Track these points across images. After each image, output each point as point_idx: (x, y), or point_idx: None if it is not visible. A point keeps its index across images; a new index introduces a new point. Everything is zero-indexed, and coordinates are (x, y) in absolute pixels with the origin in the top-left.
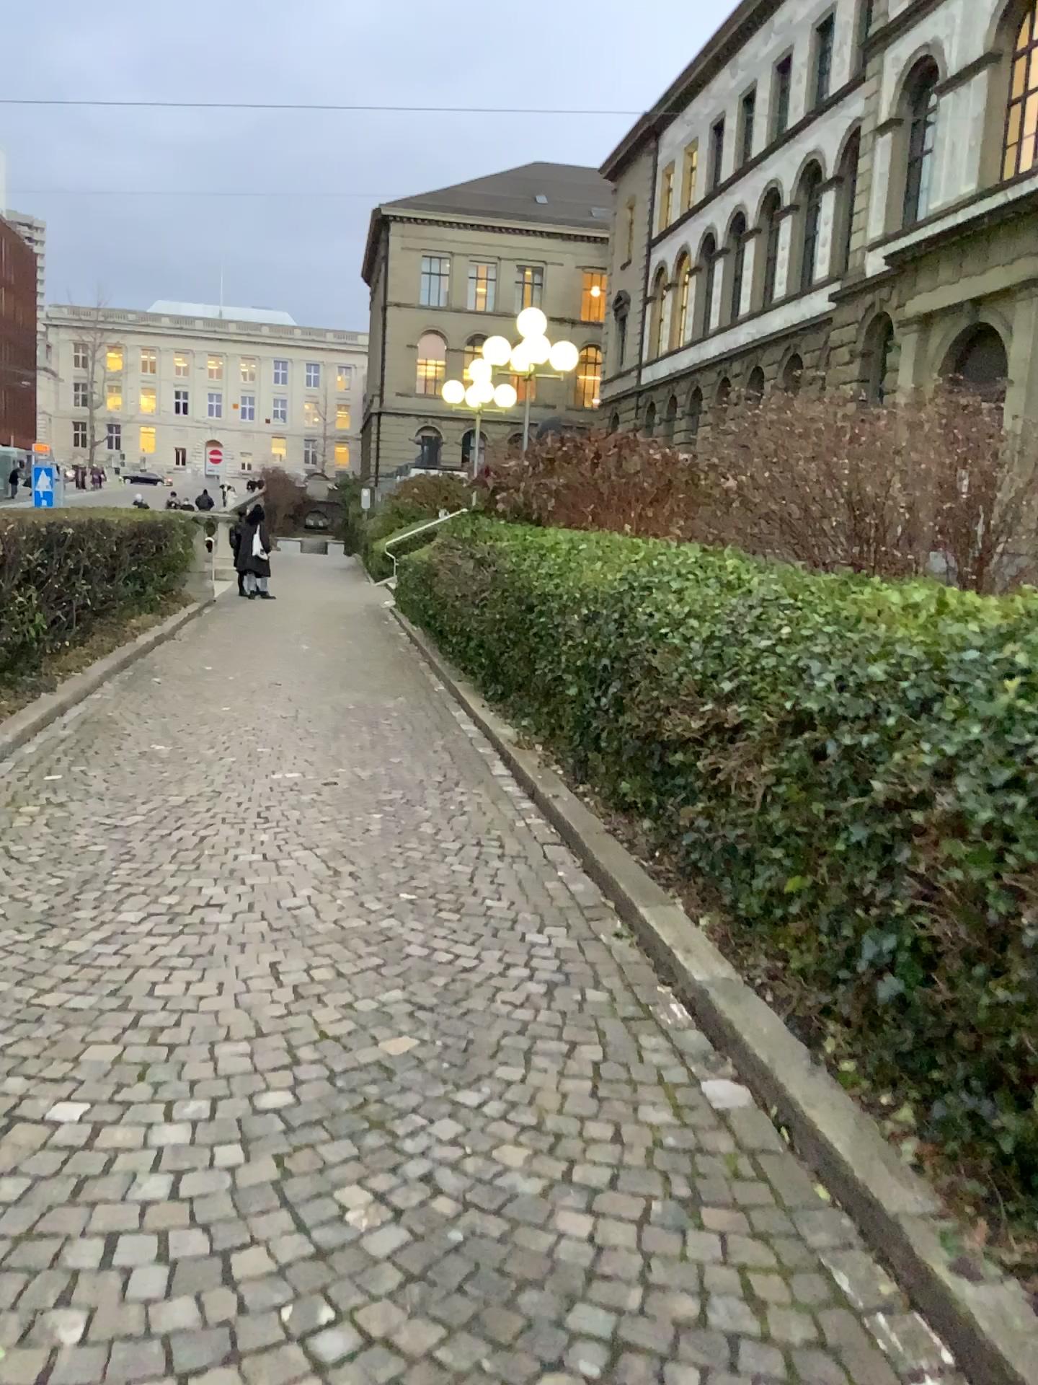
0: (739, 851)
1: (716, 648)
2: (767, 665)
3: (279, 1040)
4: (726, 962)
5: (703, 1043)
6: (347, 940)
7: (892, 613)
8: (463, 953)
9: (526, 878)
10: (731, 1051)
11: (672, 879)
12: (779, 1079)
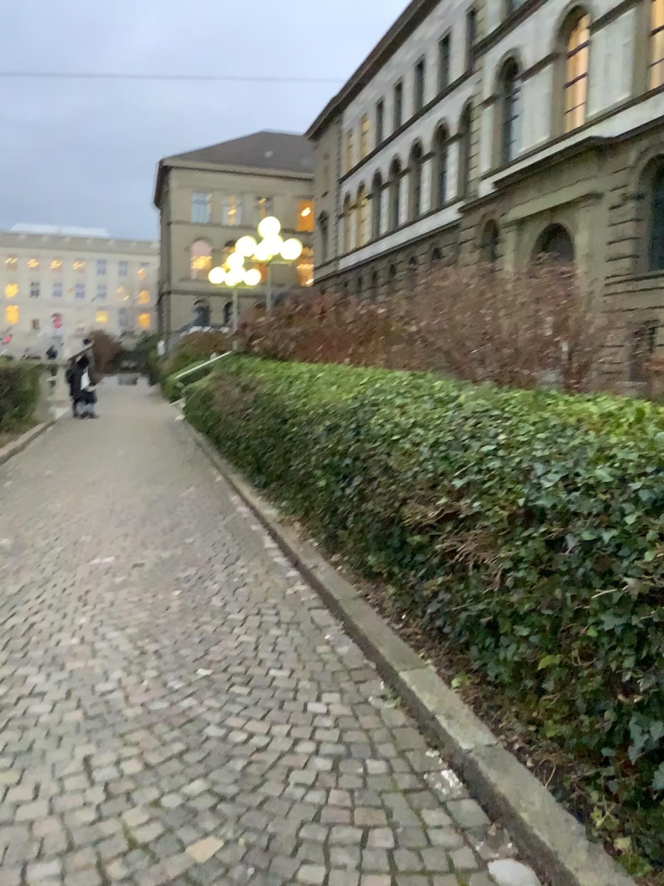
0: (480, 621)
1: (442, 451)
2: (490, 466)
3: (87, 861)
4: (482, 724)
5: (481, 818)
6: (153, 725)
7: (593, 420)
8: (256, 731)
9: (300, 644)
10: (509, 829)
11: (418, 639)
12: (565, 866)
